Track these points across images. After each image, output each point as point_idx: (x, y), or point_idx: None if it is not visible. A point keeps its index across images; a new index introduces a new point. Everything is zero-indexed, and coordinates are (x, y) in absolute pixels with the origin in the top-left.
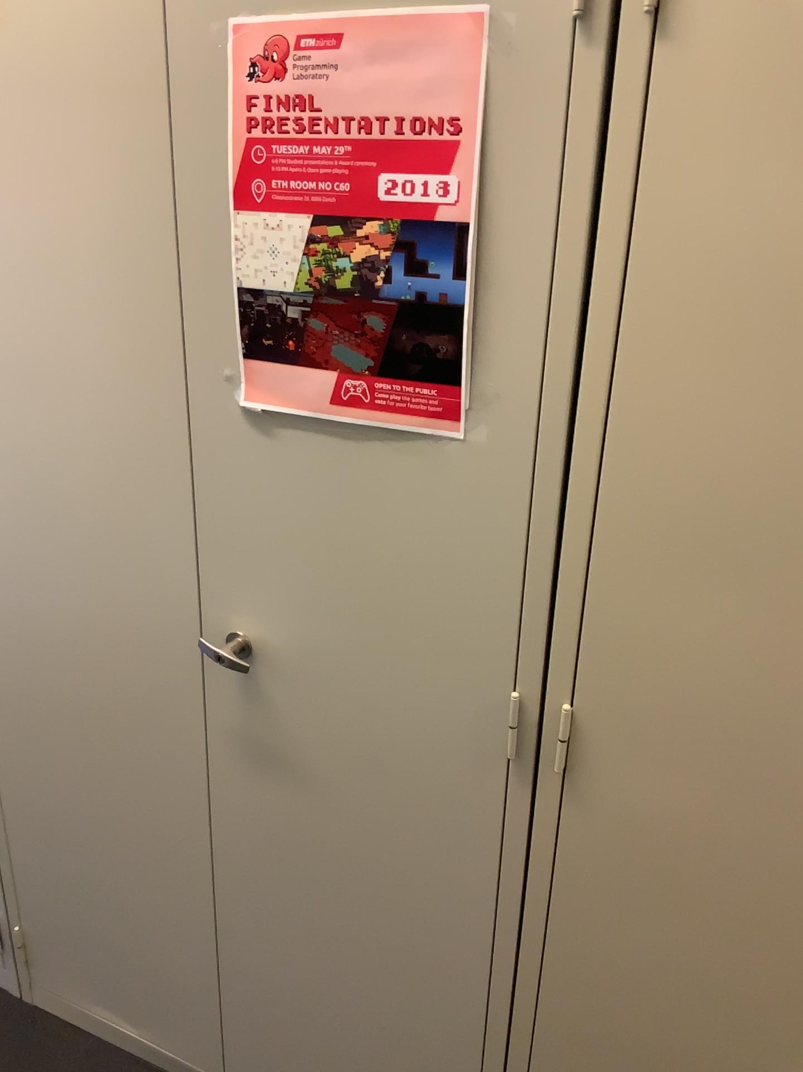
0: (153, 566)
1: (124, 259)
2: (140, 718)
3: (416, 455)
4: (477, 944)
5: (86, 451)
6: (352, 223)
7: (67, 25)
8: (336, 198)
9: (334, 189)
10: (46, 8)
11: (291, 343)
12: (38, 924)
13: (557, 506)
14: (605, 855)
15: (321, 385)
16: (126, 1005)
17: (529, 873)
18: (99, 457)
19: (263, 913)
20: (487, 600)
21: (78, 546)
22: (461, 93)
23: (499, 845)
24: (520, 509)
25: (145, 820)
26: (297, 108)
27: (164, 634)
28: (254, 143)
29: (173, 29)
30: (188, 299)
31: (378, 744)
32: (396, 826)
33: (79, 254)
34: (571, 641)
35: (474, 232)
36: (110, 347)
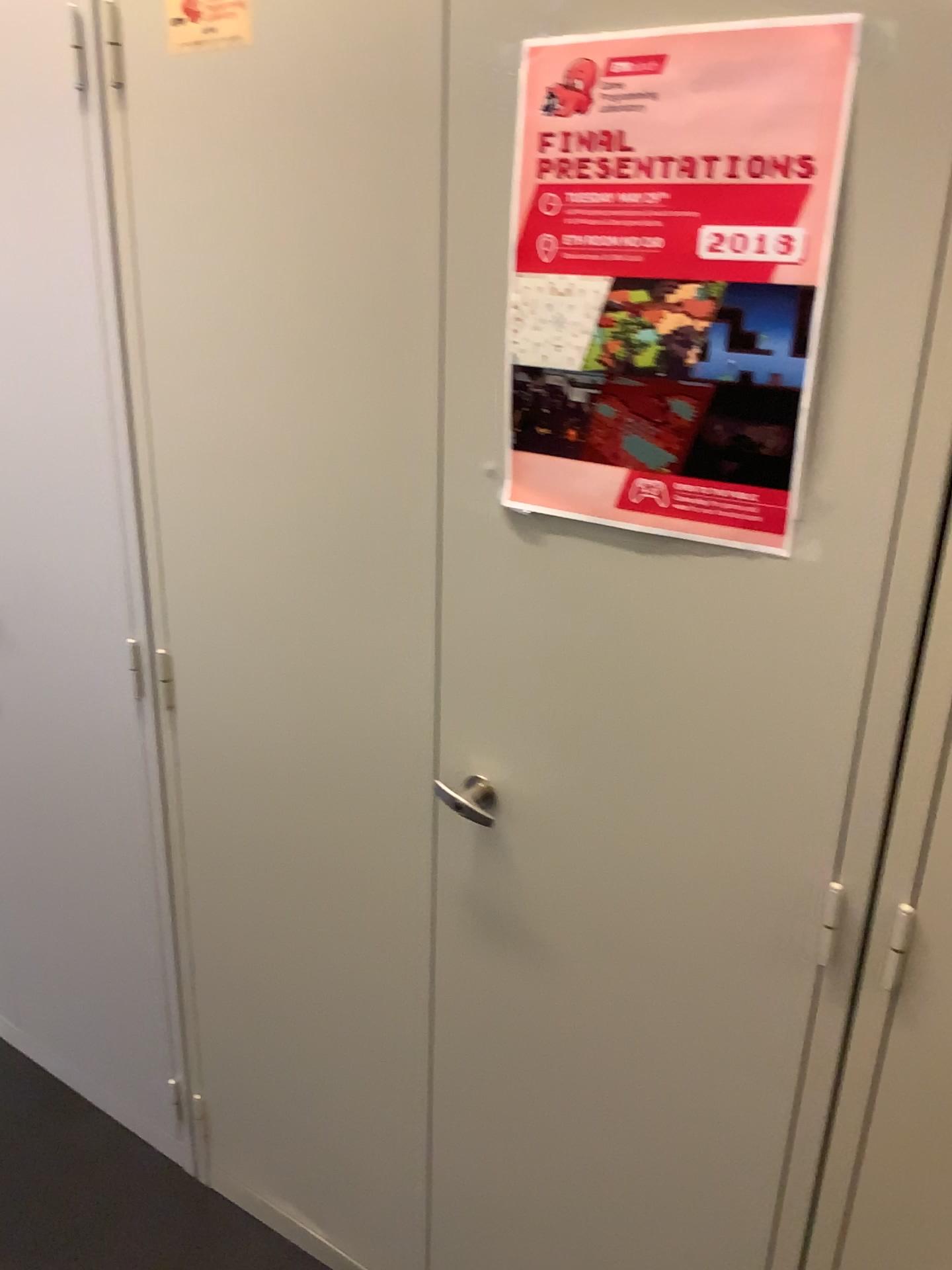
0: (382, 690)
1: (375, 327)
2: (354, 868)
3: (722, 575)
4: (758, 1192)
5: (313, 550)
6: (661, 286)
7: (327, 55)
8: (642, 257)
9: (642, 245)
10: (306, 35)
11: (572, 432)
12: (218, 1094)
13: (909, 650)
14: (942, 1101)
15: (607, 483)
16: (313, 1203)
17: (835, 1111)
18: (328, 559)
19: (485, 1117)
20: (804, 762)
21: (296, 661)
22: (817, 124)
23: (798, 1071)
24: (857, 650)
25: (351, 989)
26: (601, 147)
27: (390, 770)
28: (544, 191)
29: (453, 56)
30: (449, 375)
31: (646, 927)
32: (662, 1032)
33: (323, 320)
34: (916, 823)
35: (821, 299)
36: (350, 430)
